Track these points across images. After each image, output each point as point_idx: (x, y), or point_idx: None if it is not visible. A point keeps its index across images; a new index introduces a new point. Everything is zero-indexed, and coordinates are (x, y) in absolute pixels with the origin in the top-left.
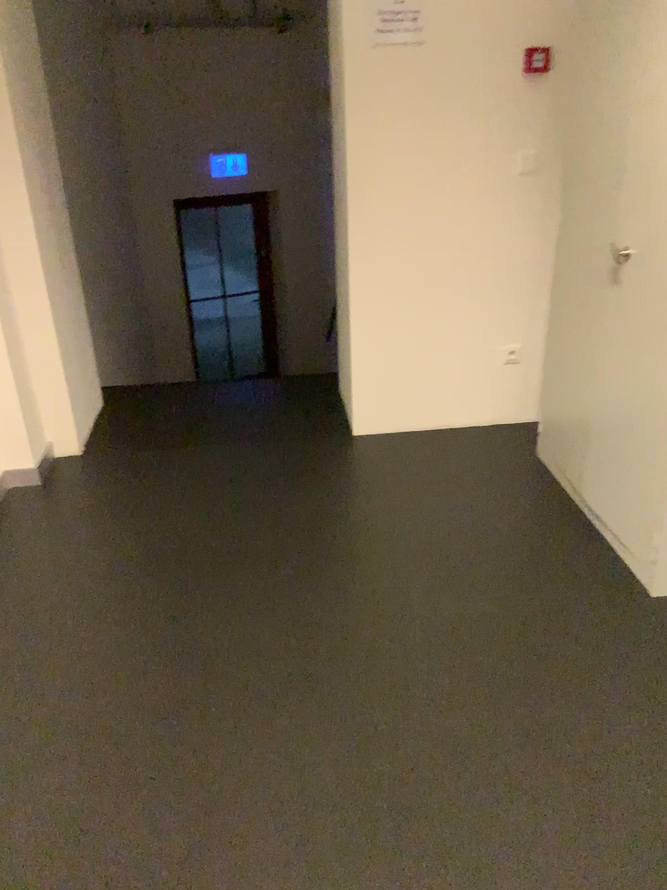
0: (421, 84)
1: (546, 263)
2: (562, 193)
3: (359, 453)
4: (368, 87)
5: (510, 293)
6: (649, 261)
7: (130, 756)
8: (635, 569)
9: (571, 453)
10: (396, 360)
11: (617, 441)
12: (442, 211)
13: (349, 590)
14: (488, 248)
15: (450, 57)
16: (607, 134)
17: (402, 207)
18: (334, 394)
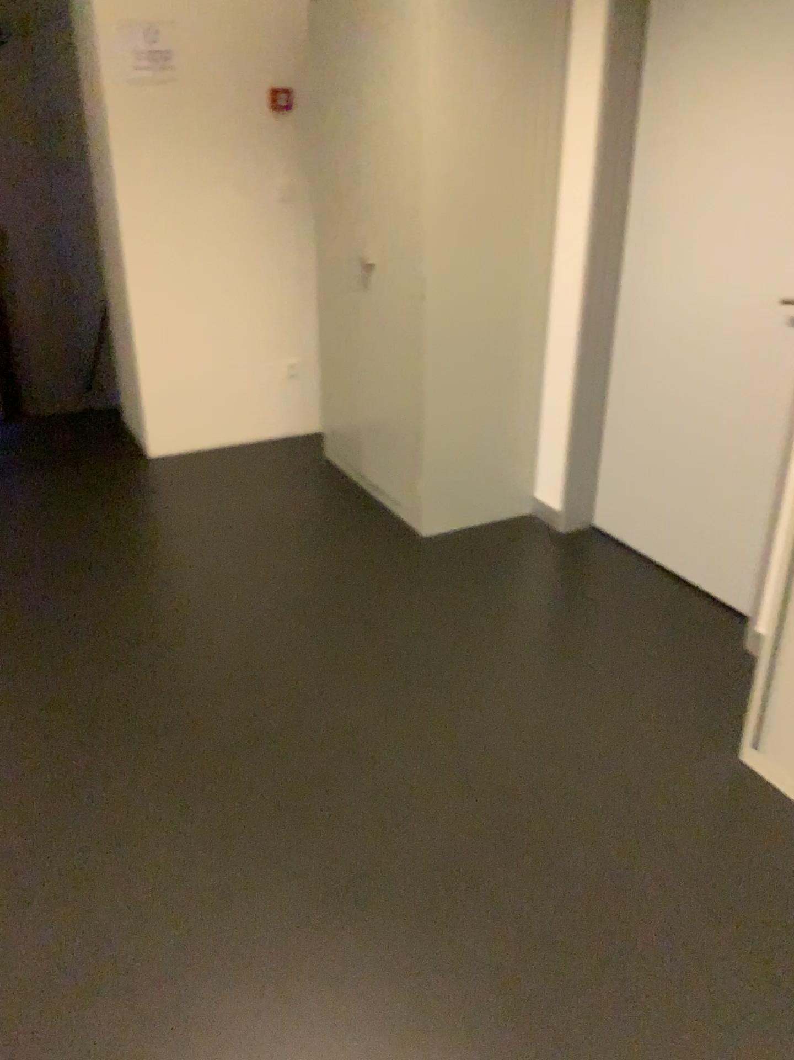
0: (180, 116)
1: (311, 281)
2: (316, 216)
3: (156, 469)
4: (131, 116)
5: (282, 309)
6: (387, 264)
7: (5, 691)
8: (407, 516)
9: (350, 442)
10: (183, 378)
11: (383, 417)
12: (212, 233)
13: (173, 564)
14: (258, 268)
15: (205, 93)
16: (346, 165)
17: (174, 230)
18: (118, 425)
